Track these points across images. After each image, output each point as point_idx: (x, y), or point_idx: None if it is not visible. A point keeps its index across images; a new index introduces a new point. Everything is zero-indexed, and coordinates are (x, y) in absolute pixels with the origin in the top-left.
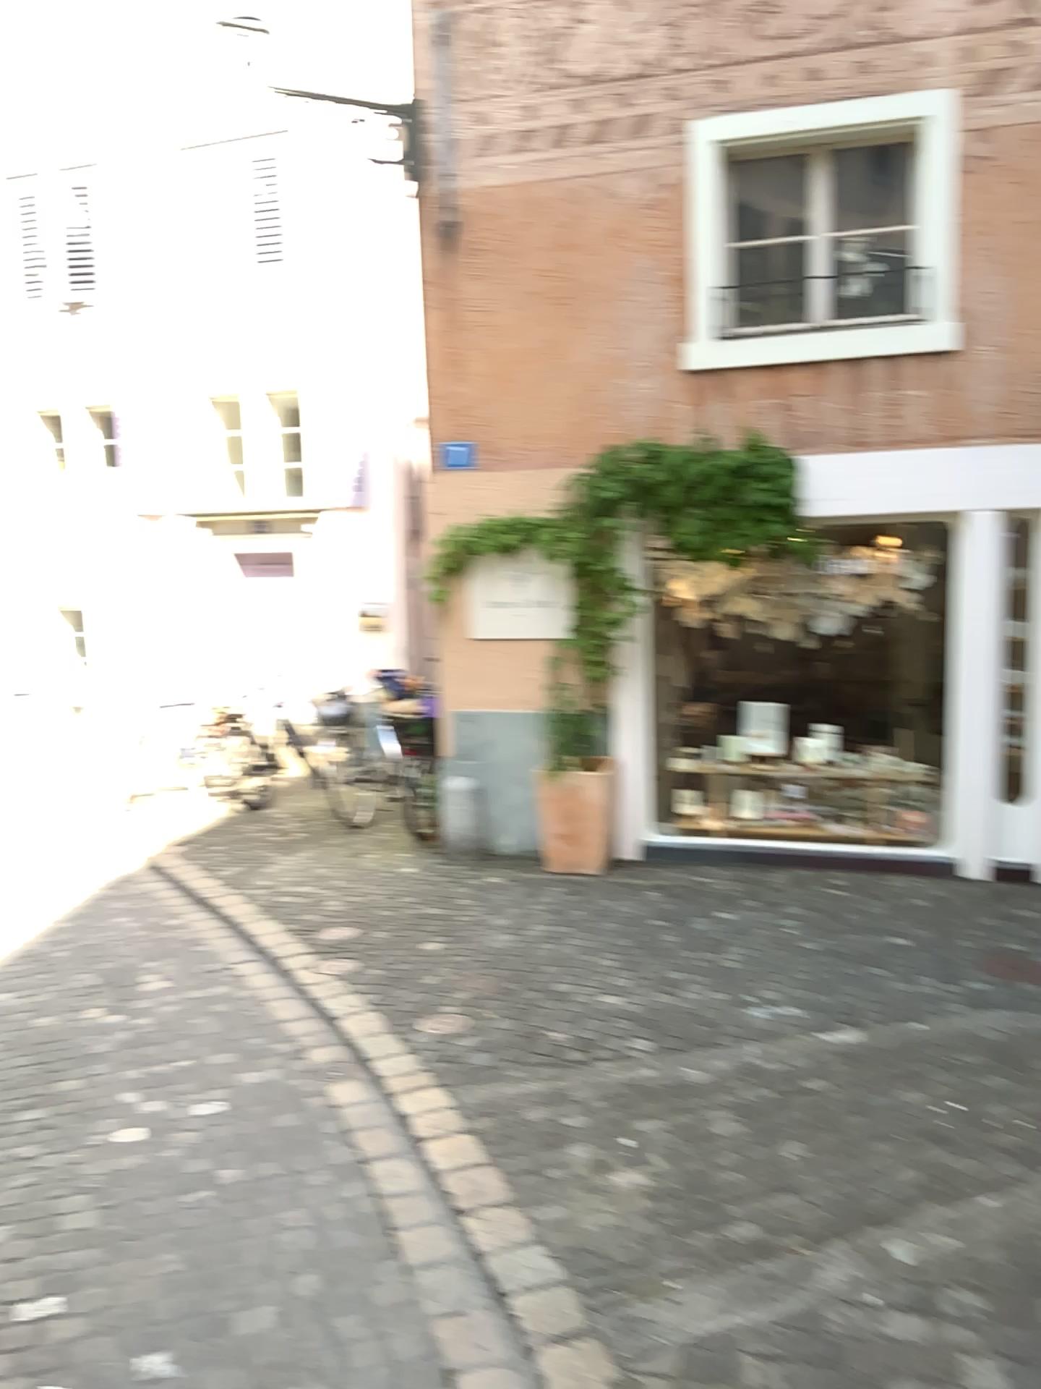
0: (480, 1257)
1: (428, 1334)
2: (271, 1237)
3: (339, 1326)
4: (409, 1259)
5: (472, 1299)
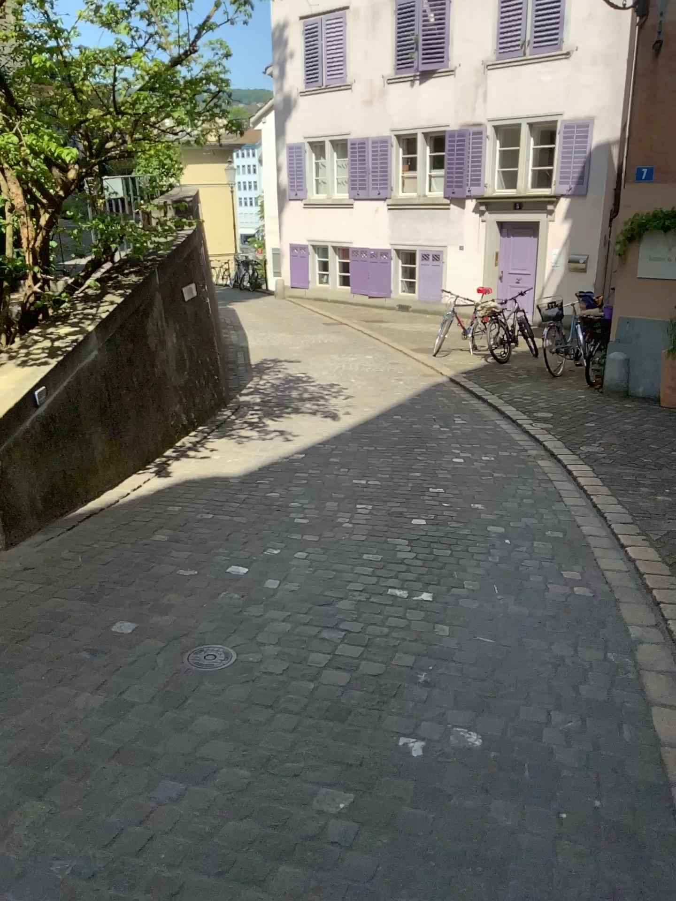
0: (595, 504)
1: (573, 516)
2: (517, 488)
3: (541, 509)
4: (568, 500)
5: (590, 512)
